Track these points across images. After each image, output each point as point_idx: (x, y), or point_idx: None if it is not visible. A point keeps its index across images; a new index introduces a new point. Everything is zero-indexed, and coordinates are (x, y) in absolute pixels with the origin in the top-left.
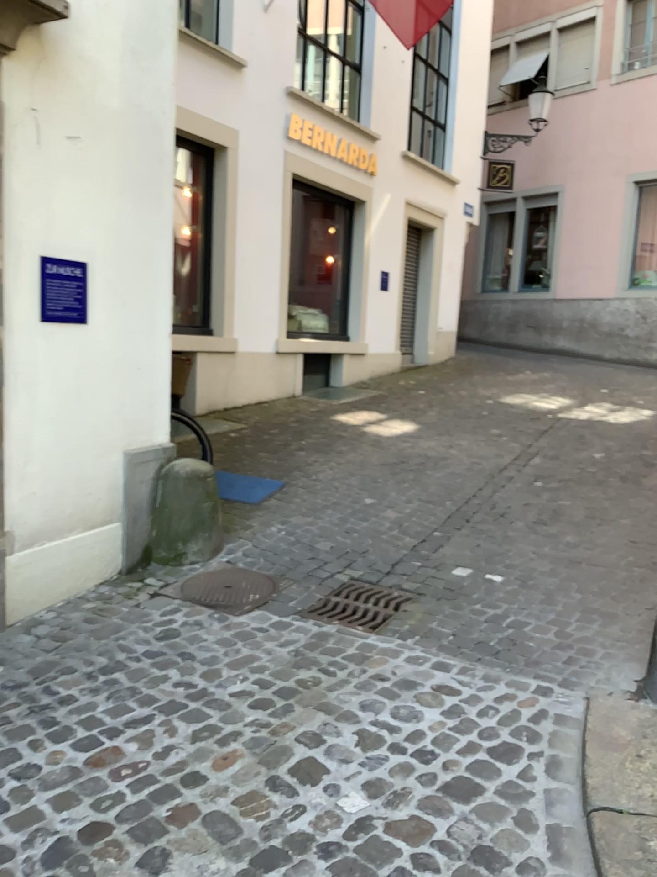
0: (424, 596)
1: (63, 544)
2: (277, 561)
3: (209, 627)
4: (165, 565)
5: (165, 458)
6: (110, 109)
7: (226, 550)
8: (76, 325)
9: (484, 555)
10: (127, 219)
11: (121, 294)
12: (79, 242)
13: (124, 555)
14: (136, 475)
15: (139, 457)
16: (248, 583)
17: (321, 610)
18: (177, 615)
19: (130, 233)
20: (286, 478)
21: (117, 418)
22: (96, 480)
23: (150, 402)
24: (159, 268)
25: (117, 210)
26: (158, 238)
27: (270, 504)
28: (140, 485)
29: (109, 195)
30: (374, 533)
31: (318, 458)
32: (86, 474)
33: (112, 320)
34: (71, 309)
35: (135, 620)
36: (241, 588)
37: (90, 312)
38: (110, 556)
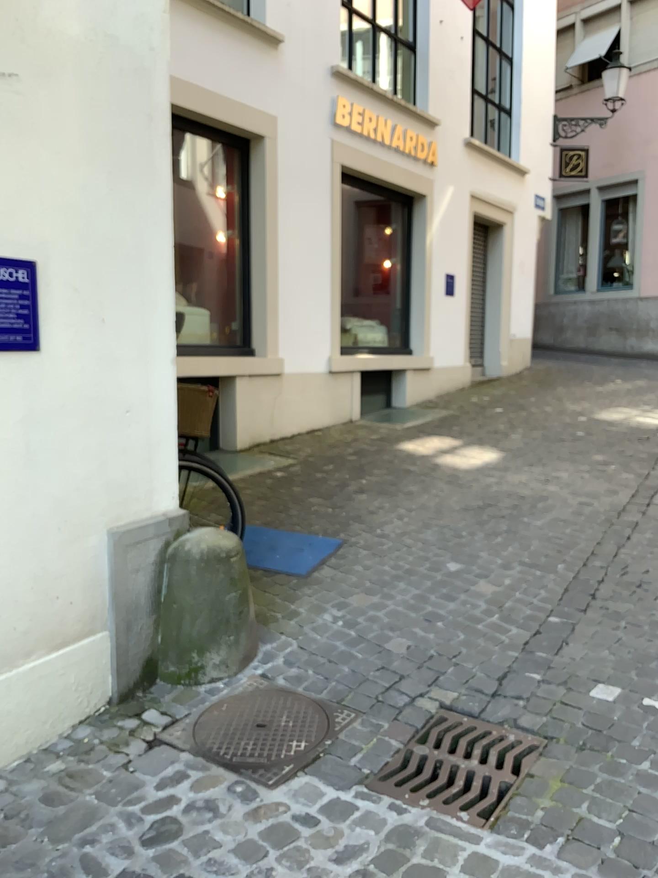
0: (558, 746)
1: (13, 678)
2: (332, 676)
3: (225, 817)
4: (175, 685)
5: (173, 532)
6: (64, 36)
7: (262, 654)
8: (19, 355)
9: (632, 662)
10: (99, 198)
11: (95, 307)
12: (19, 232)
13: (115, 676)
14: (129, 561)
15: (132, 535)
16: (289, 719)
17: (400, 773)
18: (179, 787)
19: (103, 220)
20: (343, 535)
21: (96, 484)
22: (65, 577)
23: (148, 457)
24: (153, 269)
25: (83, 186)
26: (150, 227)
27: (323, 576)
28: (135, 573)
29: (68, 163)
30: (465, 621)
31: (383, 503)
32: (48, 570)
33: (81, 345)
34: (9, 331)
35: (115, 802)
36: (280, 727)
37: (43, 335)
38: (93, 681)
